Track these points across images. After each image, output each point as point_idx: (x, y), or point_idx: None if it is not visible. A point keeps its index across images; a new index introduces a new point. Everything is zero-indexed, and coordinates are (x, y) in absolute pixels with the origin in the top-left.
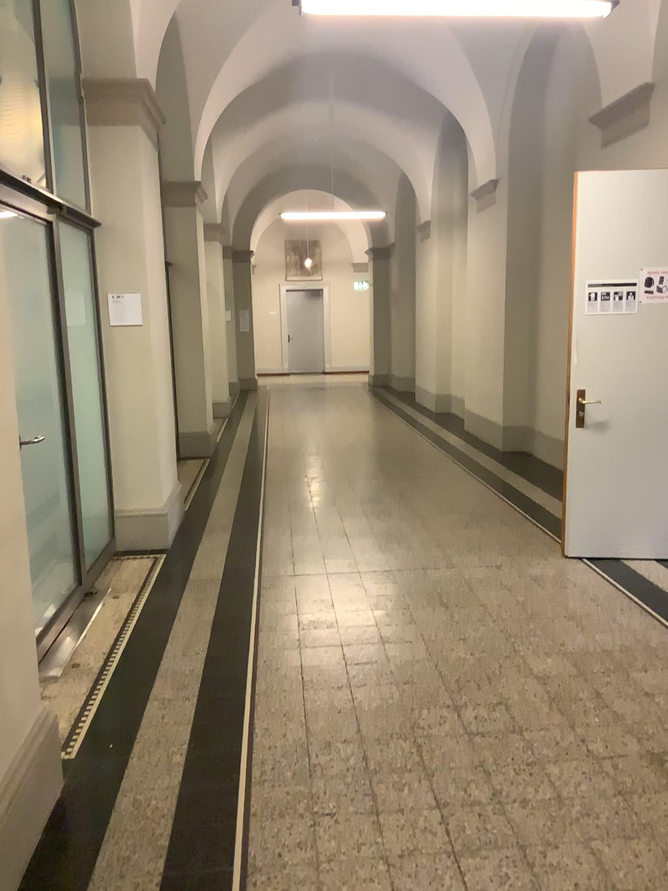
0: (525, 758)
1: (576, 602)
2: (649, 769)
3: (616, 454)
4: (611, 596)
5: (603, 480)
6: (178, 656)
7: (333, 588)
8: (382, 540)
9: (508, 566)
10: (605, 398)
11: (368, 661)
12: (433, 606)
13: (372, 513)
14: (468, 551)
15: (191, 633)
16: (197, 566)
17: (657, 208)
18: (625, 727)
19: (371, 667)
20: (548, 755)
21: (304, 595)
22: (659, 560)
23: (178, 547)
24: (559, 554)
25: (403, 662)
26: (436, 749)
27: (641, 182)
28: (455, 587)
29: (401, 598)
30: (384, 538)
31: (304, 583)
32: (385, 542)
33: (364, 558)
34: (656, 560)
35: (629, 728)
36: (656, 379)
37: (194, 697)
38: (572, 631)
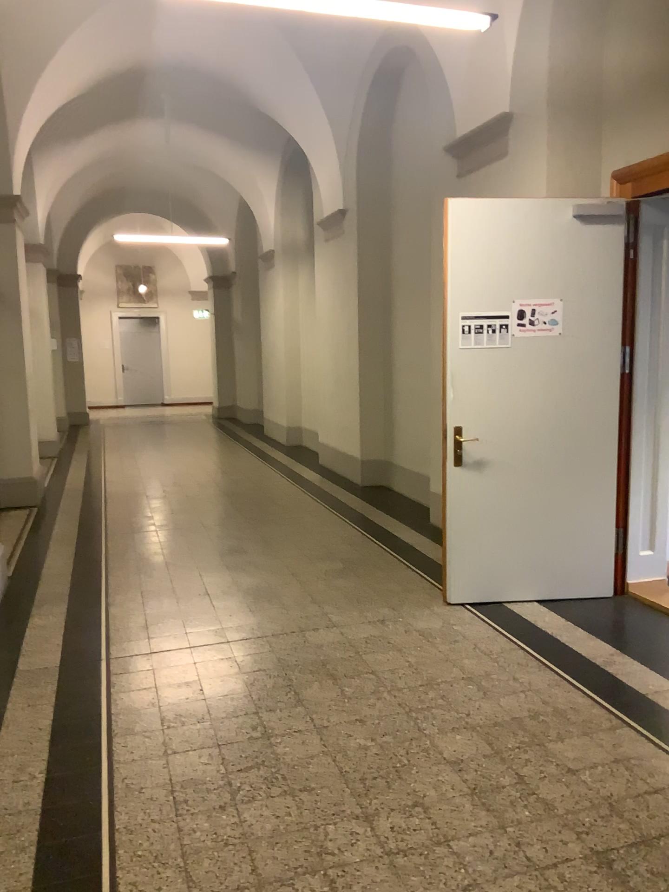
0: (461, 885)
1: (472, 660)
2: (601, 878)
3: (496, 493)
4: (505, 649)
5: (484, 521)
6: (7, 785)
7: (200, 666)
8: (250, 599)
9: (392, 621)
10: (484, 435)
11: (254, 764)
12: (318, 680)
13: (234, 566)
14: (346, 606)
15: (23, 749)
16: (28, 650)
17: (529, 238)
18: (560, 820)
19: (258, 772)
20: (486, 876)
21: (166, 679)
22: (543, 603)
23: (3, 625)
24: (442, 603)
25: (295, 761)
26: (354, 886)
27: (514, 211)
28: (339, 652)
29: (281, 671)
30: (250, 596)
31: (164, 661)
32: (253, 601)
33: (231, 624)
34: (540, 602)
35: (565, 822)
36: (533, 413)
37: (30, 849)
38: (475, 697)
